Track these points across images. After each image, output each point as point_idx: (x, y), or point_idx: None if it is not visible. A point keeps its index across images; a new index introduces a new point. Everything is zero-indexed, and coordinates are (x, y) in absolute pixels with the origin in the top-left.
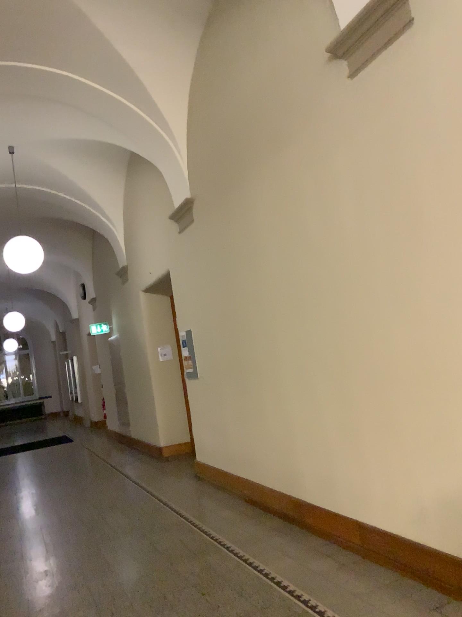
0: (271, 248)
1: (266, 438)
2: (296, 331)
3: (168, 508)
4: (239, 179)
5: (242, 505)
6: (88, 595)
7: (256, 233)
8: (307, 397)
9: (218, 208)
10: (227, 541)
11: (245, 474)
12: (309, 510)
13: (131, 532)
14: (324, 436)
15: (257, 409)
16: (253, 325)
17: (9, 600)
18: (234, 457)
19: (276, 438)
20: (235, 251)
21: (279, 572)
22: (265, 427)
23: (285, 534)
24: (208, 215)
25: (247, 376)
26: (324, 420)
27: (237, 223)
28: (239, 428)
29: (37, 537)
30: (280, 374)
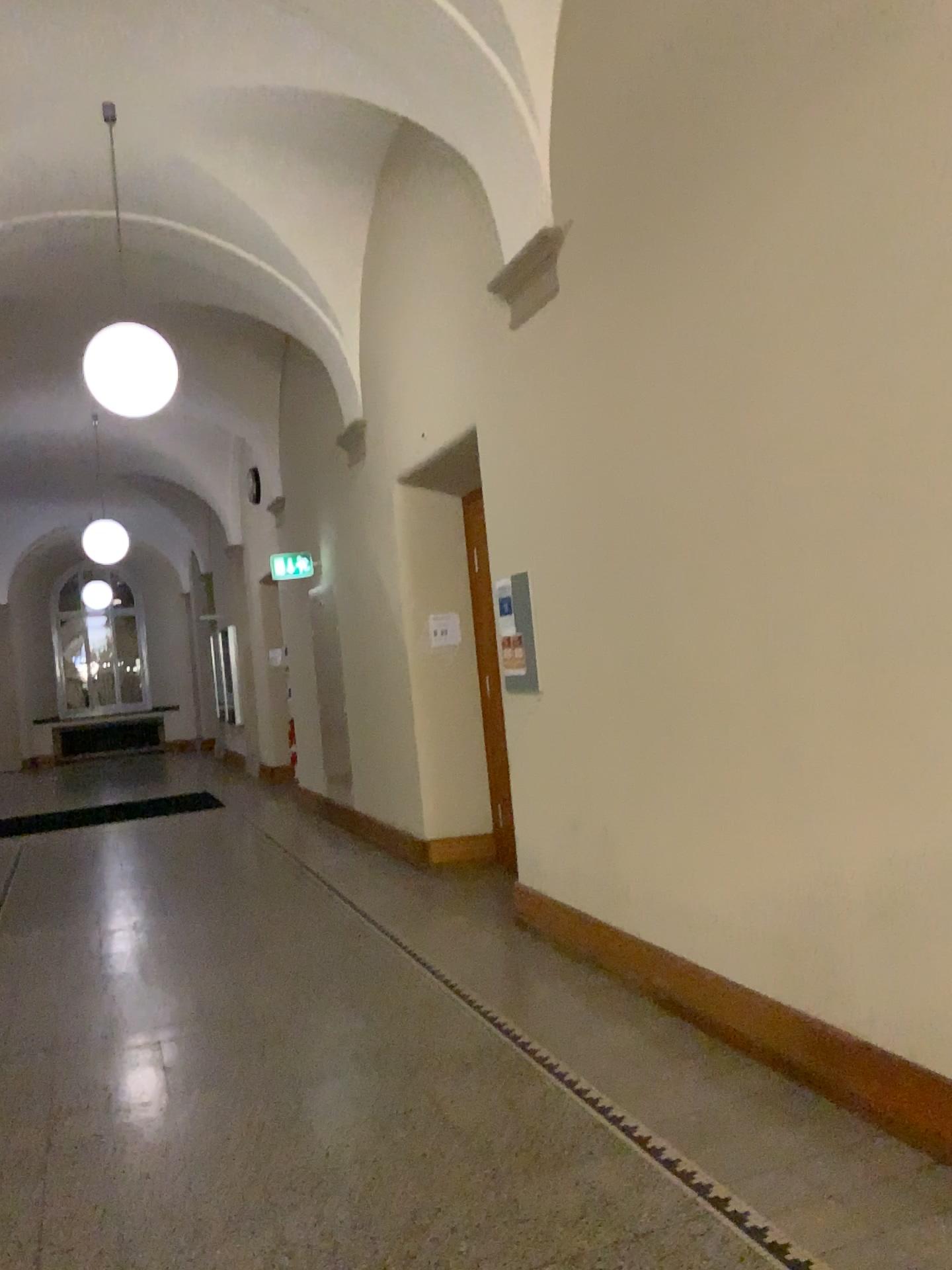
0: (807, 344)
1: (733, 858)
2: (873, 578)
3: (461, 1004)
4: (716, 159)
5: (651, 1014)
6: (277, 1247)
7: (761, 307)
8: (890, 761)
9: (637, 249)
10: (636, 1121)
11: (659, 937)
12: (866, 1063)
13: (375, 1060)
14: (941, 873)
15: (715, 781)
16: (723, 560)
17: (71, 1235)
18: (632, 893)
19: (770, 862)
20: (683, 365)
21: (812, 1246)
22: (734, 828)
23: (791, 1116)
24: (606, 274)
25: (689, 695)
26: (946, 833)
27: (695, 286)
28: (653, 822)
29: (143, 1048)
30: (799, 695)
